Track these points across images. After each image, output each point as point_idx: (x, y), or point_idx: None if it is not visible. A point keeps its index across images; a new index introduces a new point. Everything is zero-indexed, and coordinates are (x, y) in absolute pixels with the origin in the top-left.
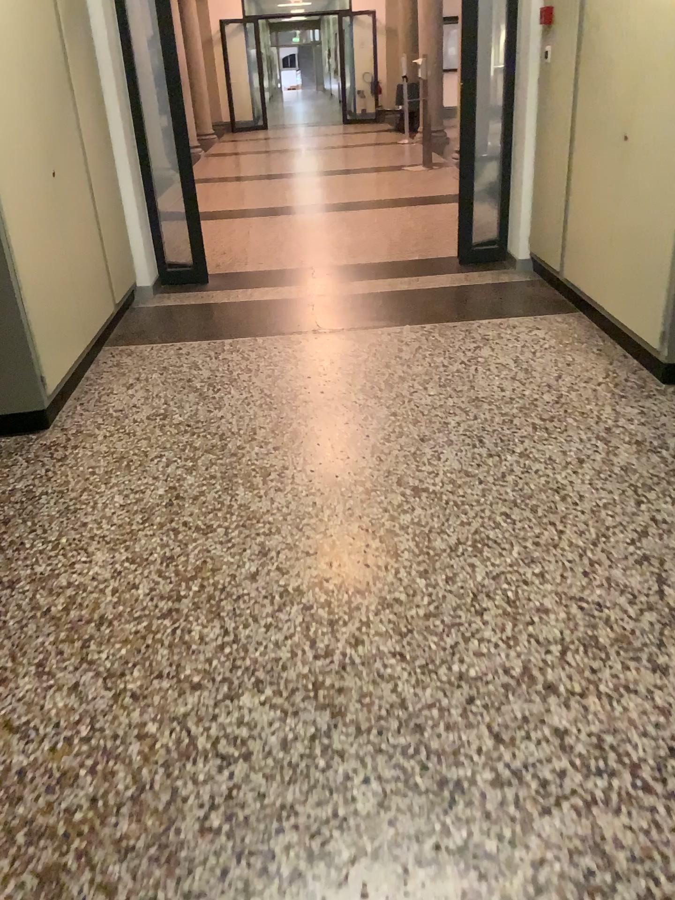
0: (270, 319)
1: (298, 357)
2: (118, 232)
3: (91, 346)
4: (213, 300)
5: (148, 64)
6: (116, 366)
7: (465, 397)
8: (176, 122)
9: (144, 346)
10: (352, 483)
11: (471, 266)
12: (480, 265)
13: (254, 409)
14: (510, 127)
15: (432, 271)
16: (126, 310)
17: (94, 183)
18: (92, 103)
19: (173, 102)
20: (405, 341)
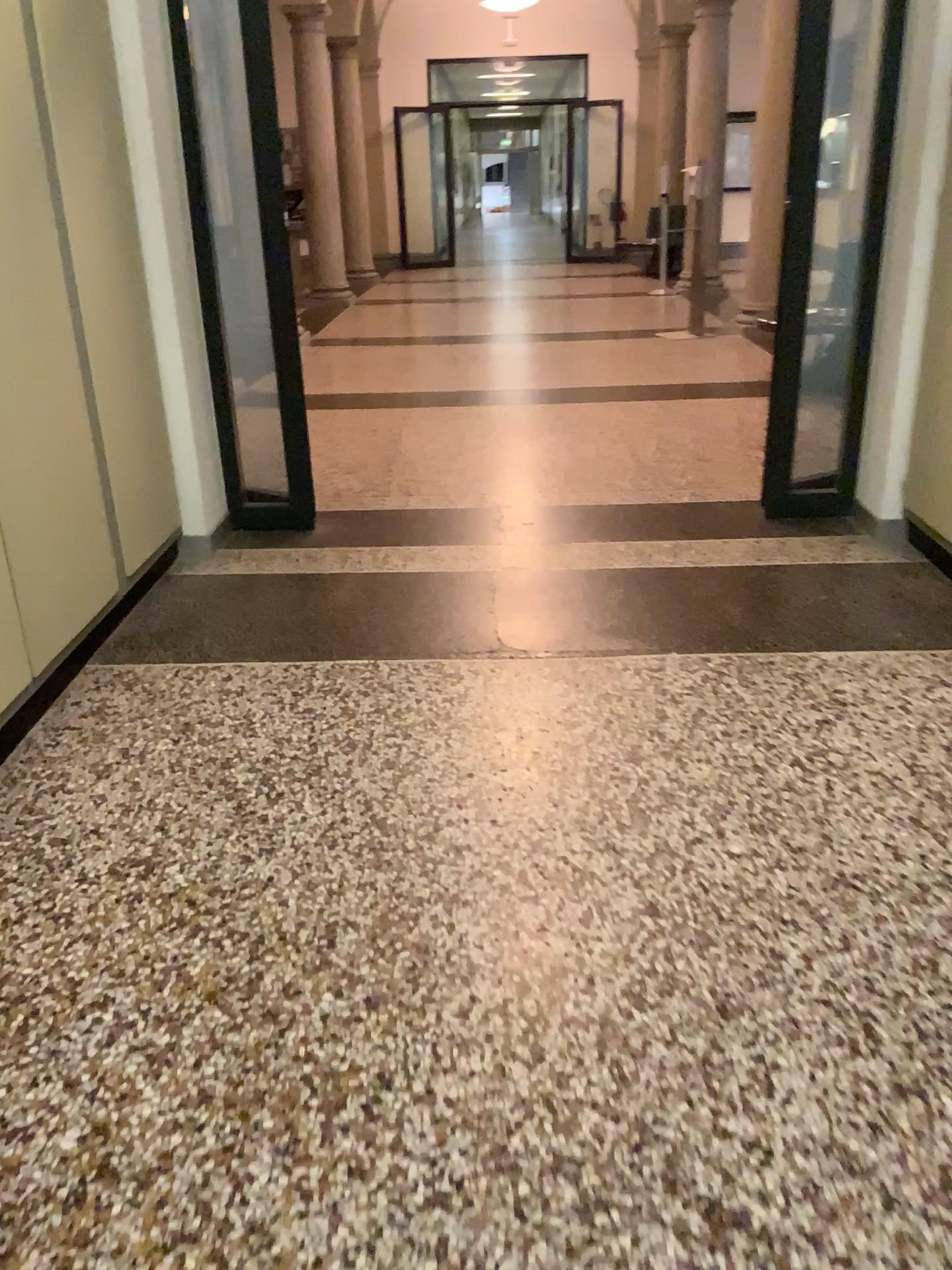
0: (409, 623)
1: (452, 721)
2: (142, 444)
3: (45, 677)
4: (311, 571)
5: (226, 149)
6: (95, 714)
7: (812, 876)
8: (269, 252)
9: (162, 670)
10: (544, 1167)
11: (790, 527)
12: (808, 527)
13: (342, 868)
14: (879, 282)
15: (719, 535)
16: (153, 583)
17: (90, 358)
18: (100, 212)
19: (267, 216)
20: (672, 697)
